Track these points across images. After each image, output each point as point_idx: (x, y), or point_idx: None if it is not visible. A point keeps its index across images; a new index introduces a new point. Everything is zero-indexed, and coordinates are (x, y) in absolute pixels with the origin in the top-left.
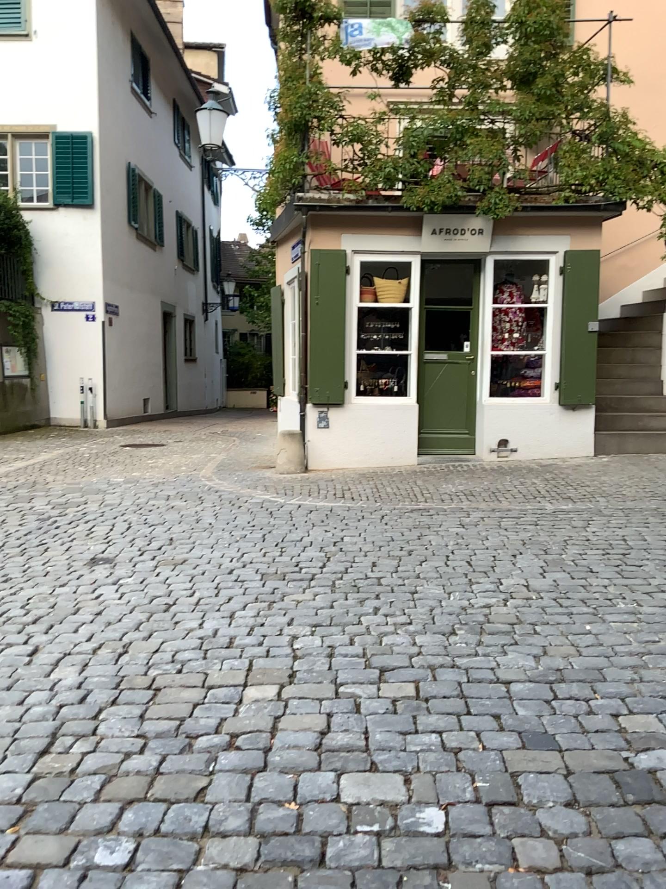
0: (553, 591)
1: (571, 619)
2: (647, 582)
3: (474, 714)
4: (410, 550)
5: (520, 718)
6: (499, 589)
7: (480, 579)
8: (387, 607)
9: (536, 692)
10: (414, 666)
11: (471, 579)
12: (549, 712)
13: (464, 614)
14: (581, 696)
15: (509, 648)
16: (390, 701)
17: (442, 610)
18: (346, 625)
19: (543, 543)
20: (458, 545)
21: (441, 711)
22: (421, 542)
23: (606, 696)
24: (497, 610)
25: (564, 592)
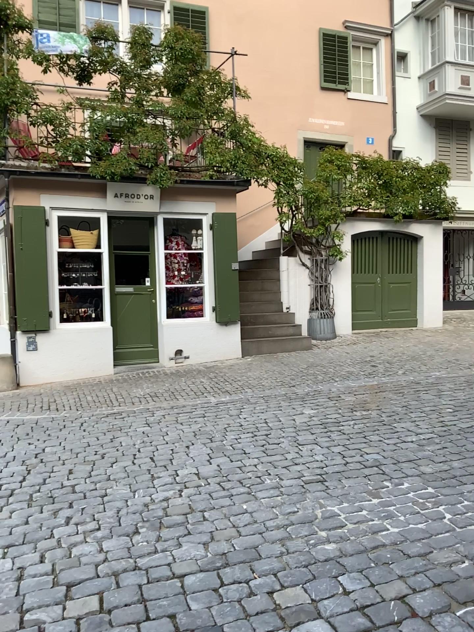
0: (217, 477)
1: (231, 501)
2: (285, 458)
3: (152, 621)
4: (103, 452)
5: (192, 616)
6: (176, 480)
7: (160, 474)
8: (78, 515)
9: (206, 583)
10: (98, 577)
11: (152, 474)
12: (217, 603)
13: (146, 511)
14: (242, 580)
15: (183, 539)
16: (73, 622)
17: (127, 509)
18: (38, 540)
19: (209, 433)
20: (143, 443)
21: (122, 624)
22: (112, 443)
23: (262, 576)
24: (173, 502)
25: (225, 476)
